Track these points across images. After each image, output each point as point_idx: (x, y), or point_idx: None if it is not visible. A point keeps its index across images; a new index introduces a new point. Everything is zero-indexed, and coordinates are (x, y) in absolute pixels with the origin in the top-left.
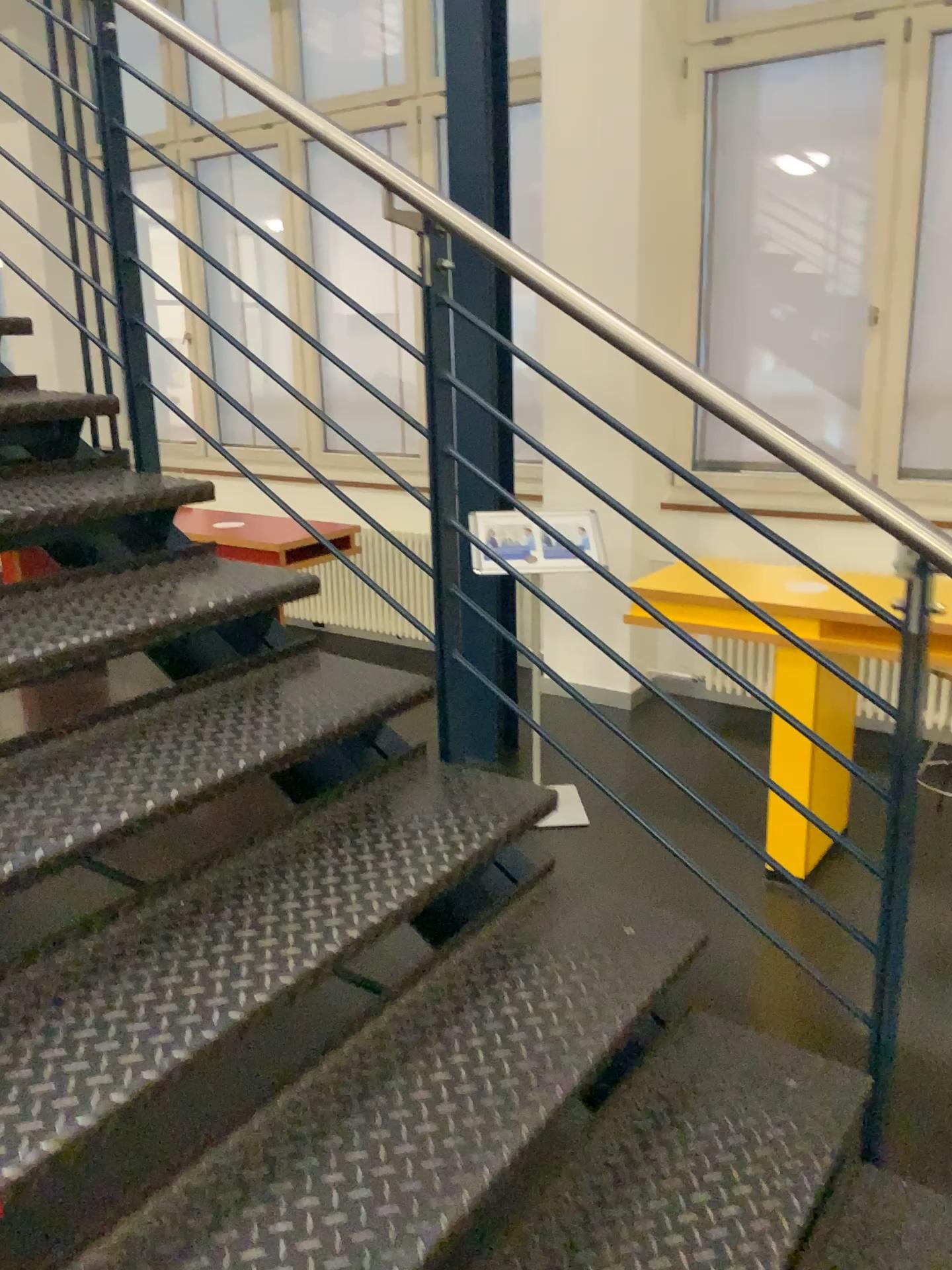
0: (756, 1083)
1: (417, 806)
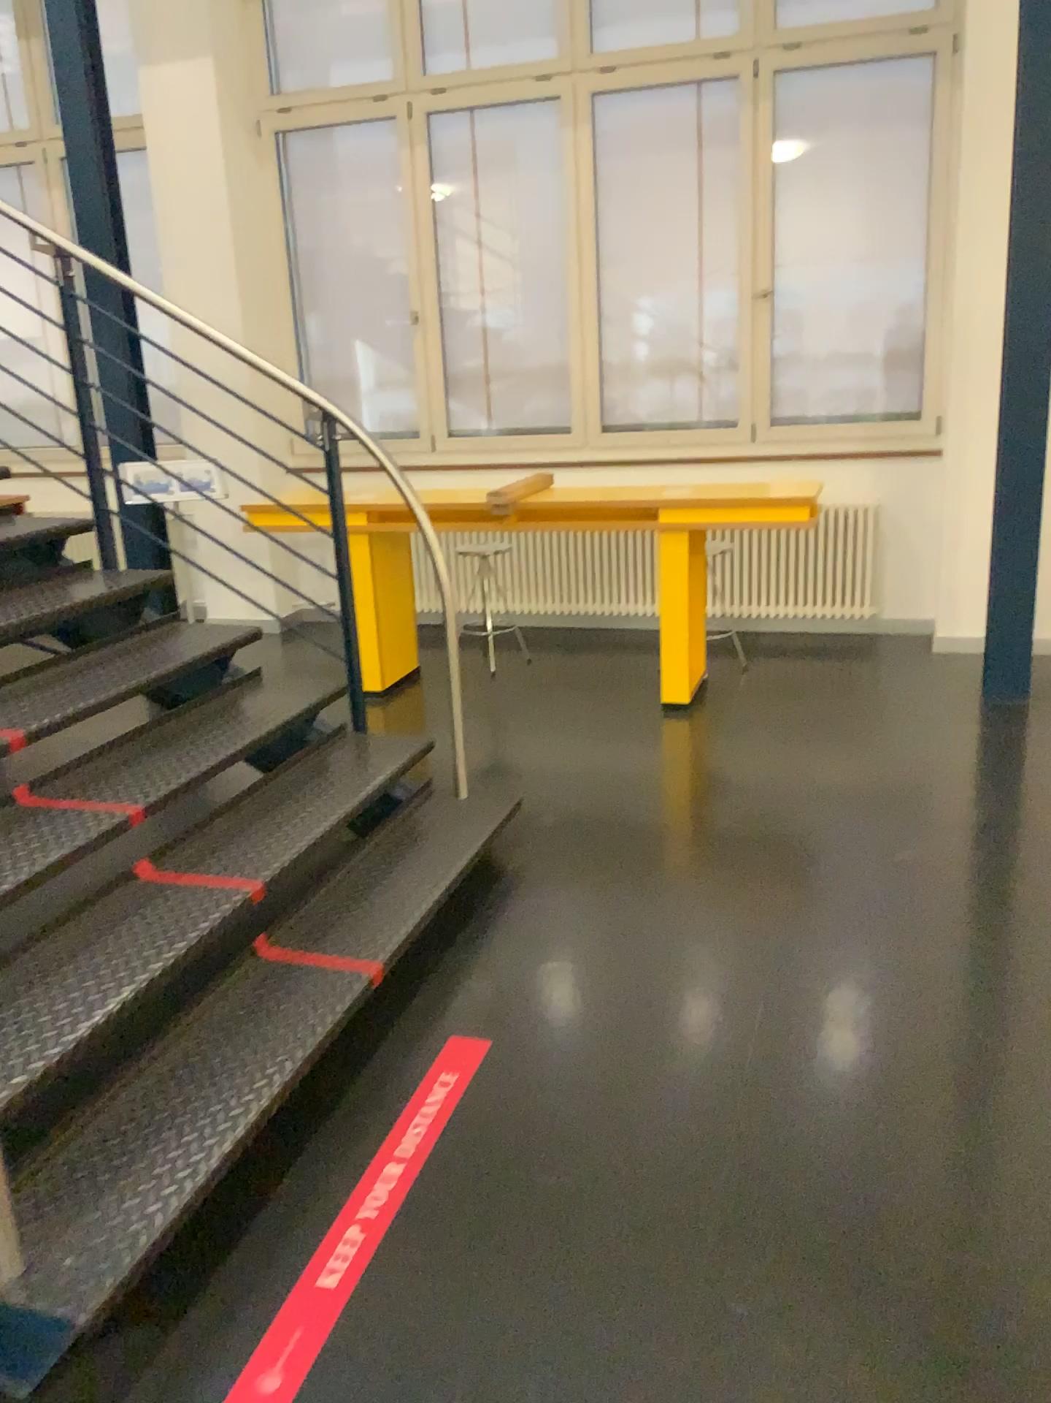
0: (282, 685)
1: (88, 580)
